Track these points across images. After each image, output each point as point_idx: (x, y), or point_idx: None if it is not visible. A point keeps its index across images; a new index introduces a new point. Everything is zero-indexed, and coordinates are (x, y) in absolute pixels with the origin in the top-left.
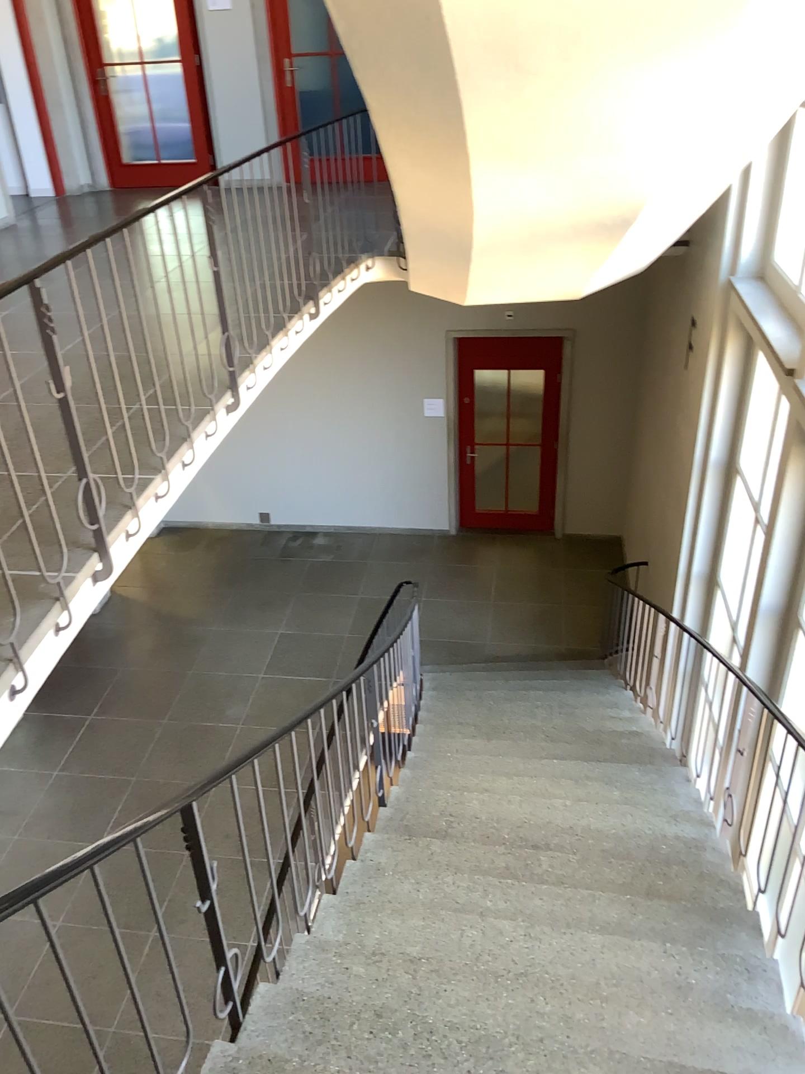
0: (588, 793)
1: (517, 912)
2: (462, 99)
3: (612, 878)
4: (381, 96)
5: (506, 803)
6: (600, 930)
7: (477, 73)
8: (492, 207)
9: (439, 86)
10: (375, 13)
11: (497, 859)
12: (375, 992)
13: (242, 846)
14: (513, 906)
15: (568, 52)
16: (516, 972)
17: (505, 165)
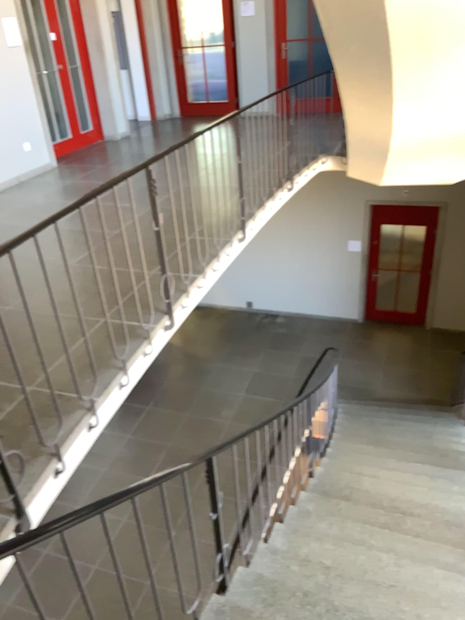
0: (438, 485)
1: (391, 549)
2: (393, 65)
3: (452, 538)
4: (344, 64)
5: (386, 484)
6: (443, 568)
7: (403, 49)
8: (403, 128)
9: (379, 58)
10: (345, 16)
11: (379, 517)
12: (304, 582)
13: (235, 486)
14: (389, 545)
15: (462, 36)
16: (389, 584)
17: (415, 103)
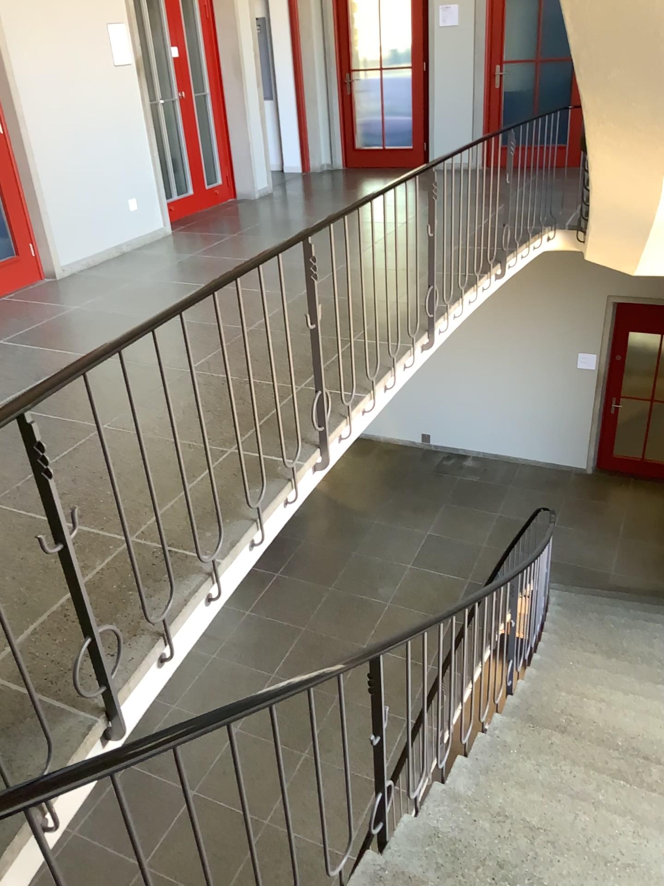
0: None
1: (628, 811)
2: None
3: None
4: (597, 97)
5: (621, 714)
6: None
7: None
8: None
9: (653, 88)
10: (606, 27)
11: (610, 761)
12: (498, 847)
13: (407, 699)
14: (624, 805)
15: None
16: (625, 863)
17: None
